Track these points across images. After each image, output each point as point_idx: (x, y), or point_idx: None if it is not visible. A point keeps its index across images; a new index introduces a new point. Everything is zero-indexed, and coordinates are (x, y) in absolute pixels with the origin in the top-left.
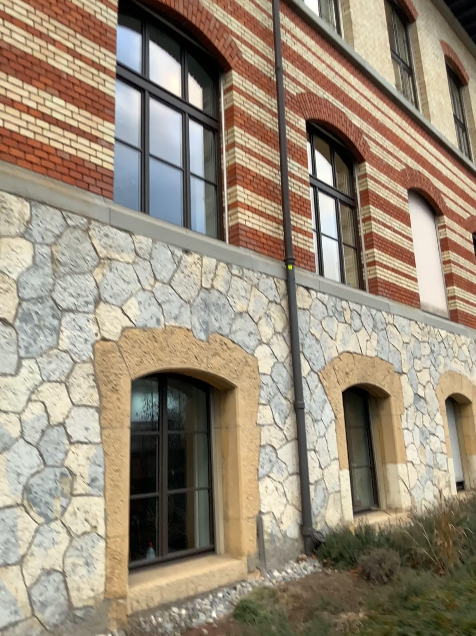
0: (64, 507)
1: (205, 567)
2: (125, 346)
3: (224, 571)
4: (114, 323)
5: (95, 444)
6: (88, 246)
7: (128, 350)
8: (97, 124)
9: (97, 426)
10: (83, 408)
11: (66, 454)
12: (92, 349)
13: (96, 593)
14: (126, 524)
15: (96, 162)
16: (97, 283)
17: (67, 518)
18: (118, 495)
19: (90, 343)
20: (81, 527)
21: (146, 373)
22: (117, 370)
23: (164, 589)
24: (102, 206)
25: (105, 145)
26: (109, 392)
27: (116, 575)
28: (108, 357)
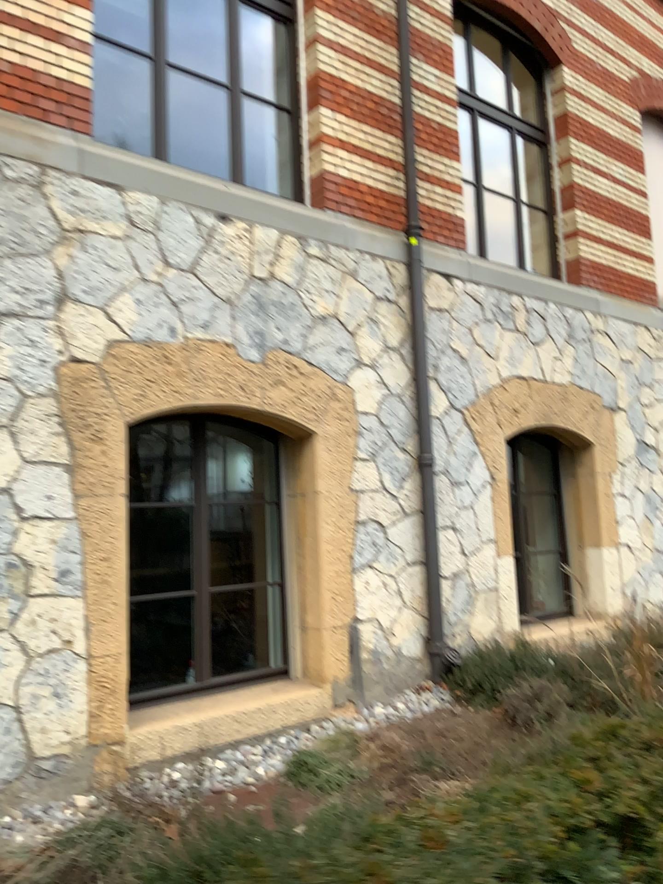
0: (14, 613)
1: (261, 699)
2: (115, 371)
3: (292, 704)
4: (95, 335)
5: (64, 520)
6: (44, 212)
7: (120, 378)
8: (60, 12)
9: (67, 493)
10: (41, 466)
11: (15, 536)
12: (56, 376)
13: (72, 737)
14: (125, 636)
15: (58, 75)
16: (61, 272)
17: (20, 629)
18: (106, 596)
19: (53, 367)
20: (44, 642)
21: (152, 412)
22: (100, 408)
23: (187, 730)
24: (68, 147)
25: (75, 47)
26: (87, 442)
27: (104, 711)
28: (83, 389)
